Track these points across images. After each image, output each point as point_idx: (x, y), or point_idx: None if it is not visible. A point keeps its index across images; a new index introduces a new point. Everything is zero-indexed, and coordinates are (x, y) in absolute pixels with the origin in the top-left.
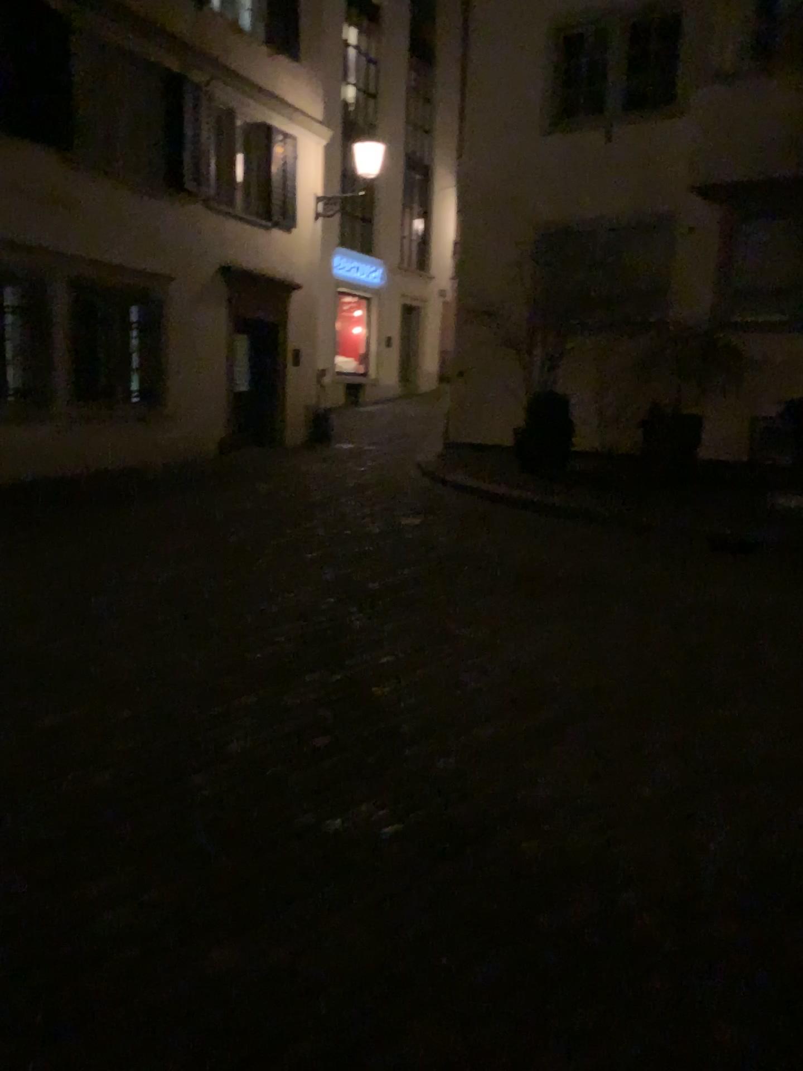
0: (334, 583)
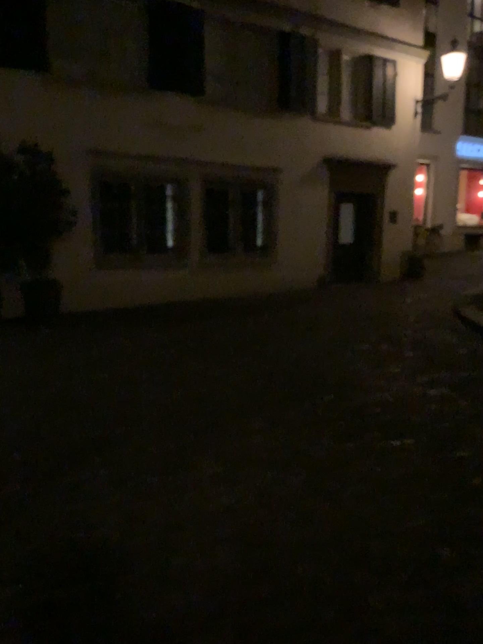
0: (196, 393)
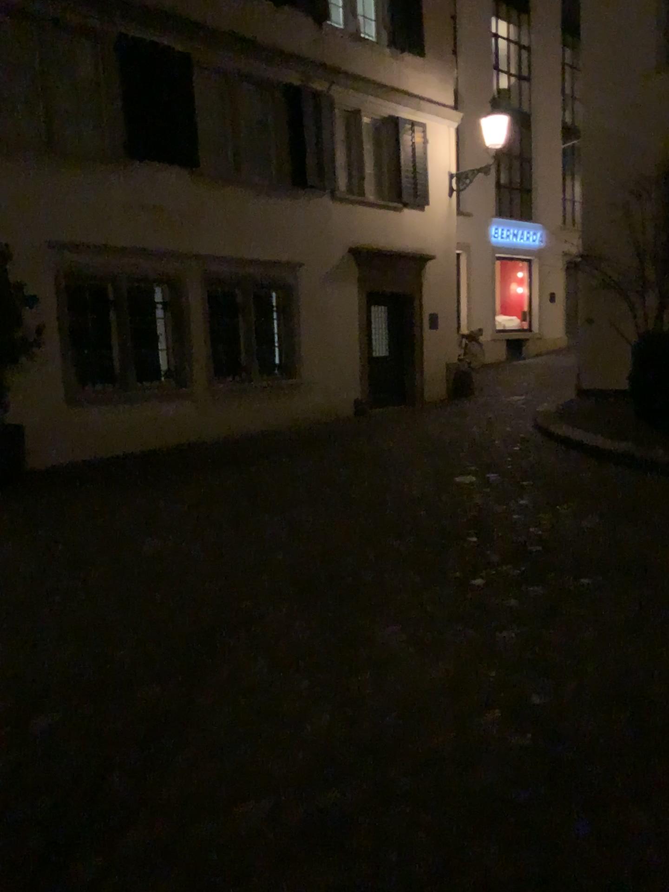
0: (304, 557)
